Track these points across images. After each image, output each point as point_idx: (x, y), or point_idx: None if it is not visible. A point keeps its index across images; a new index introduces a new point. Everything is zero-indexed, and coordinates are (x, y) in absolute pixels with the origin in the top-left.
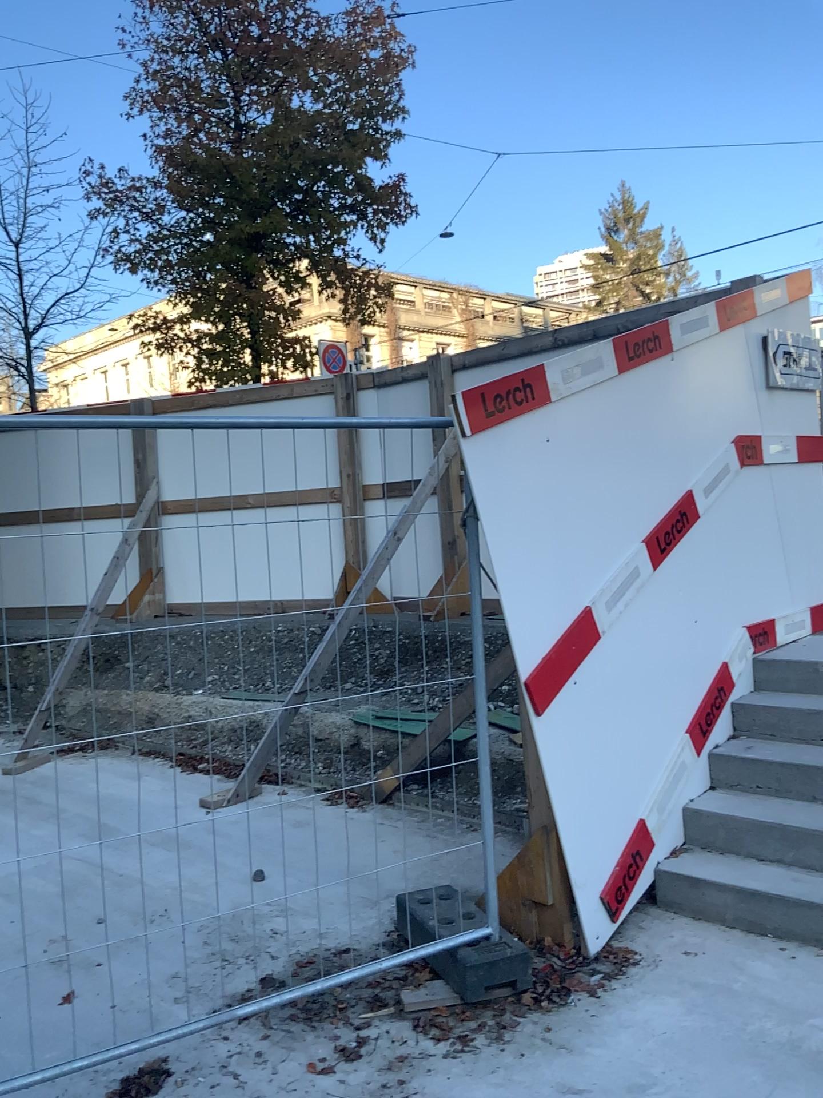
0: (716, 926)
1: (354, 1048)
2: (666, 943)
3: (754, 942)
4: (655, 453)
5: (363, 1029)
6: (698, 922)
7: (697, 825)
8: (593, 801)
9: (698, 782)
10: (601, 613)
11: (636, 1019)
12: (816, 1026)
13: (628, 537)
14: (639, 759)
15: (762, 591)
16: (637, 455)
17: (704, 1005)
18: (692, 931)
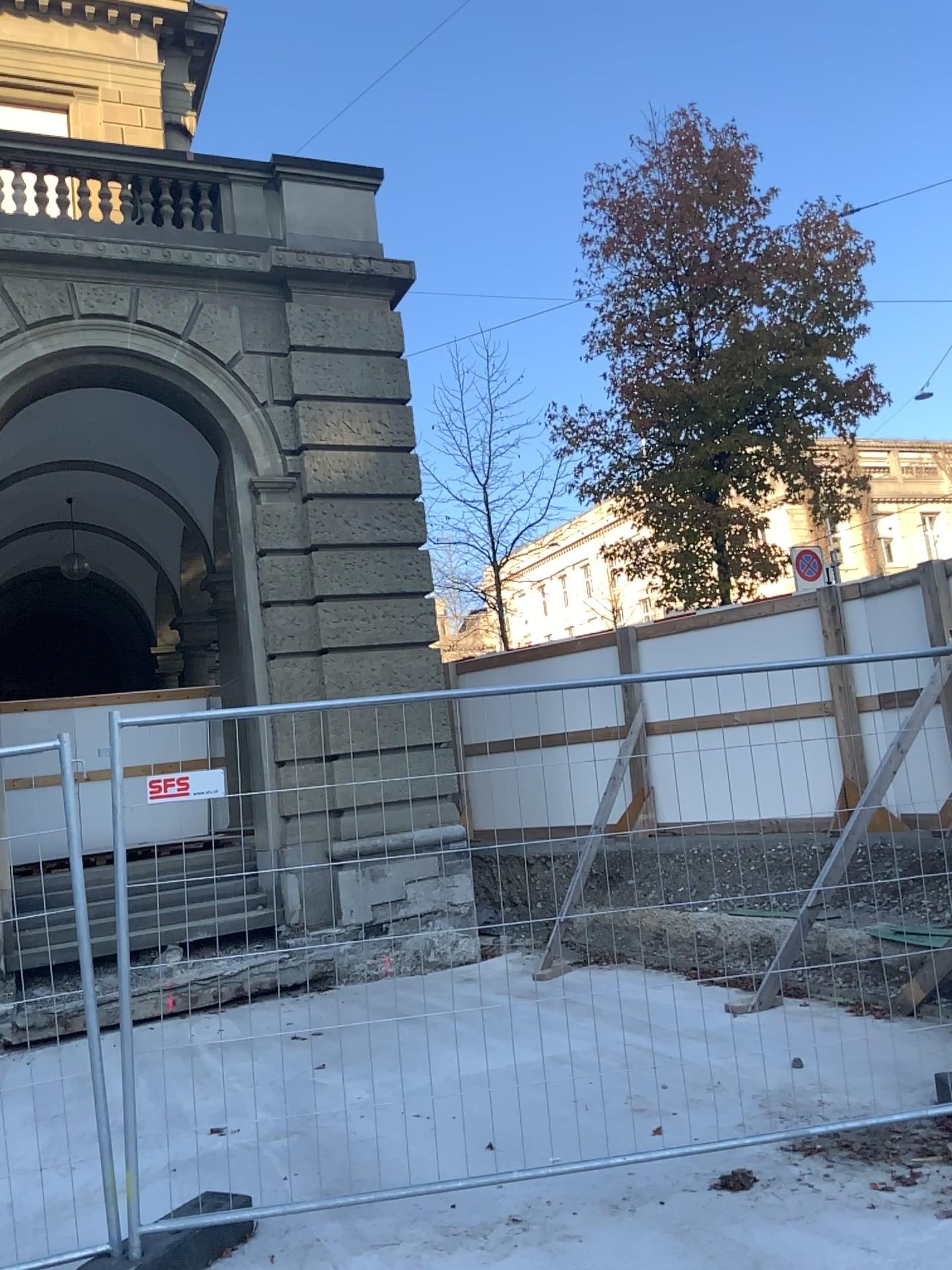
0: None
1: (908, 1177)
2: None
3: None
4: None
5: (914, 1166)
6: None
7: None
8: None
9: None
10: None
11: None
12: None
13: None
14: None
15: None
16: None
17: None
18: None
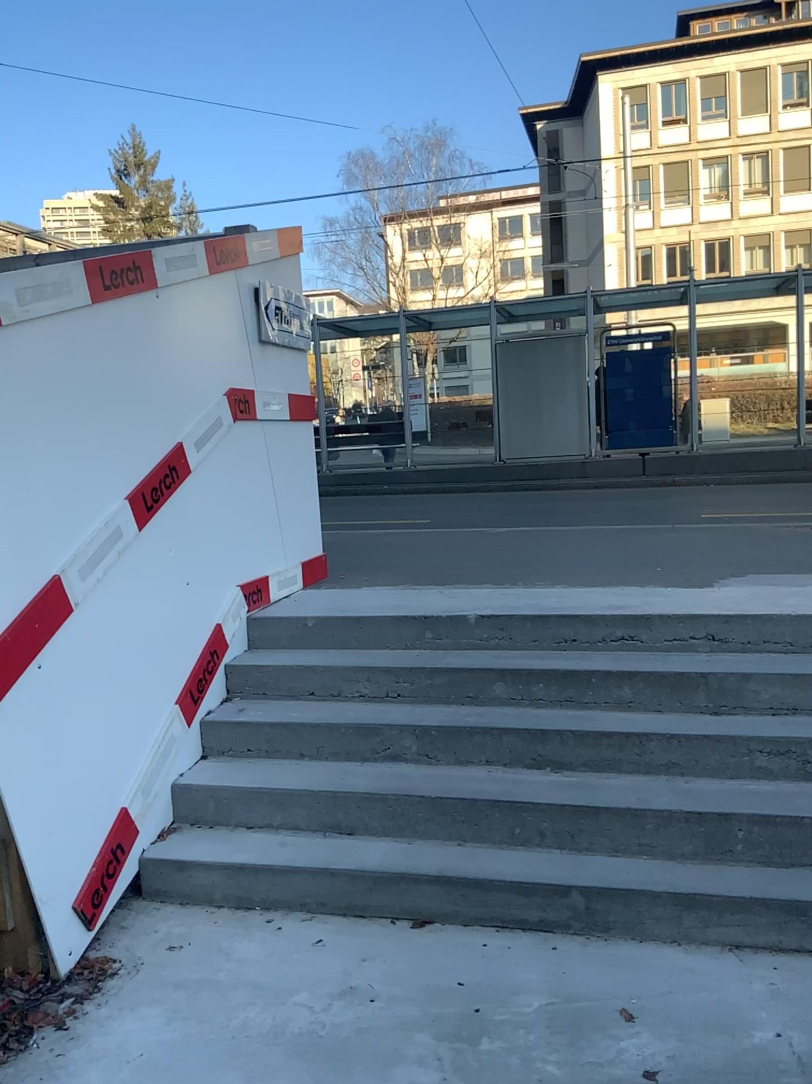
0: (204, 910)
1: None
2: (151, 943)
3: (243, 920)
4: (143, 404)
5: None
6: (187, 909)
7: (187, 804)
8: (67, 799)
9: (191, 756)
10: (75, 584)
11: (109, 1047)
12: (297, 1004)
13: (109, 496)
14: (124, 742)
15: (259, 551)
16: (121, 404)
17: (185, 1010)
18: (179, 922)
